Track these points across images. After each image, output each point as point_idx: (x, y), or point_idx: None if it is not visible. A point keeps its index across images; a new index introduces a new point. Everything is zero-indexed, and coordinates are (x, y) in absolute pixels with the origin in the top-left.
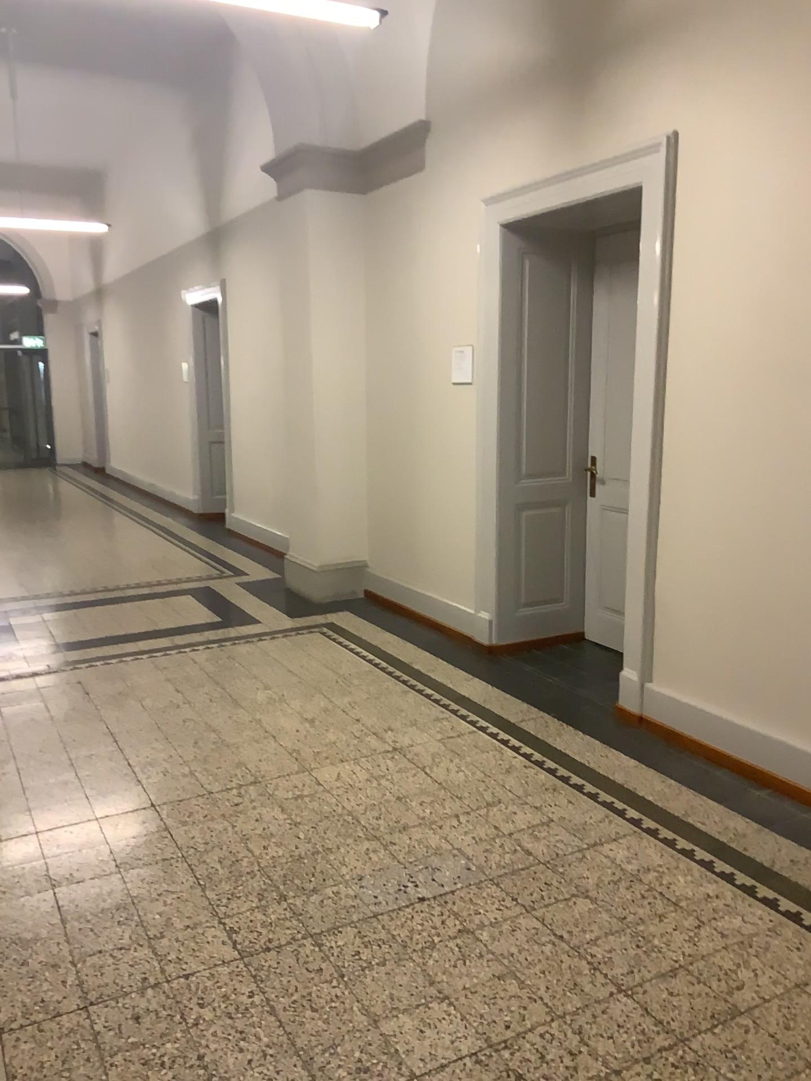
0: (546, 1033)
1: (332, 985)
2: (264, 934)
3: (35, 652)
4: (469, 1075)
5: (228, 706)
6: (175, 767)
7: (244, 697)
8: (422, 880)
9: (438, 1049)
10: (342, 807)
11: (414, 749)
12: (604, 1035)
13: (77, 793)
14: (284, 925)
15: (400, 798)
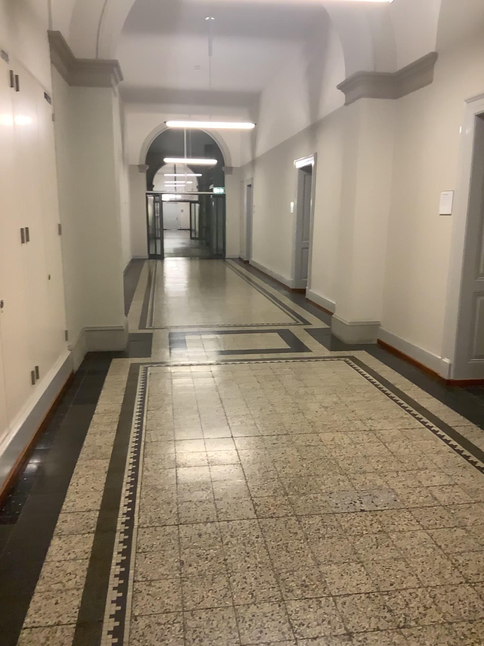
0: (414, 593)
1: (300, 541)
2: (271, 509)
3: (192, 354)
4: (363, 602)
5: (283, 393)
6: (247, 420)
7: (293, 390)
8: (365, 500)
9: (348, 586)
10: (331, 455)
11: (382, 431)
12: (448, 602)
13: (196, 425)
14: (282, 507)
15: (365, 456)
